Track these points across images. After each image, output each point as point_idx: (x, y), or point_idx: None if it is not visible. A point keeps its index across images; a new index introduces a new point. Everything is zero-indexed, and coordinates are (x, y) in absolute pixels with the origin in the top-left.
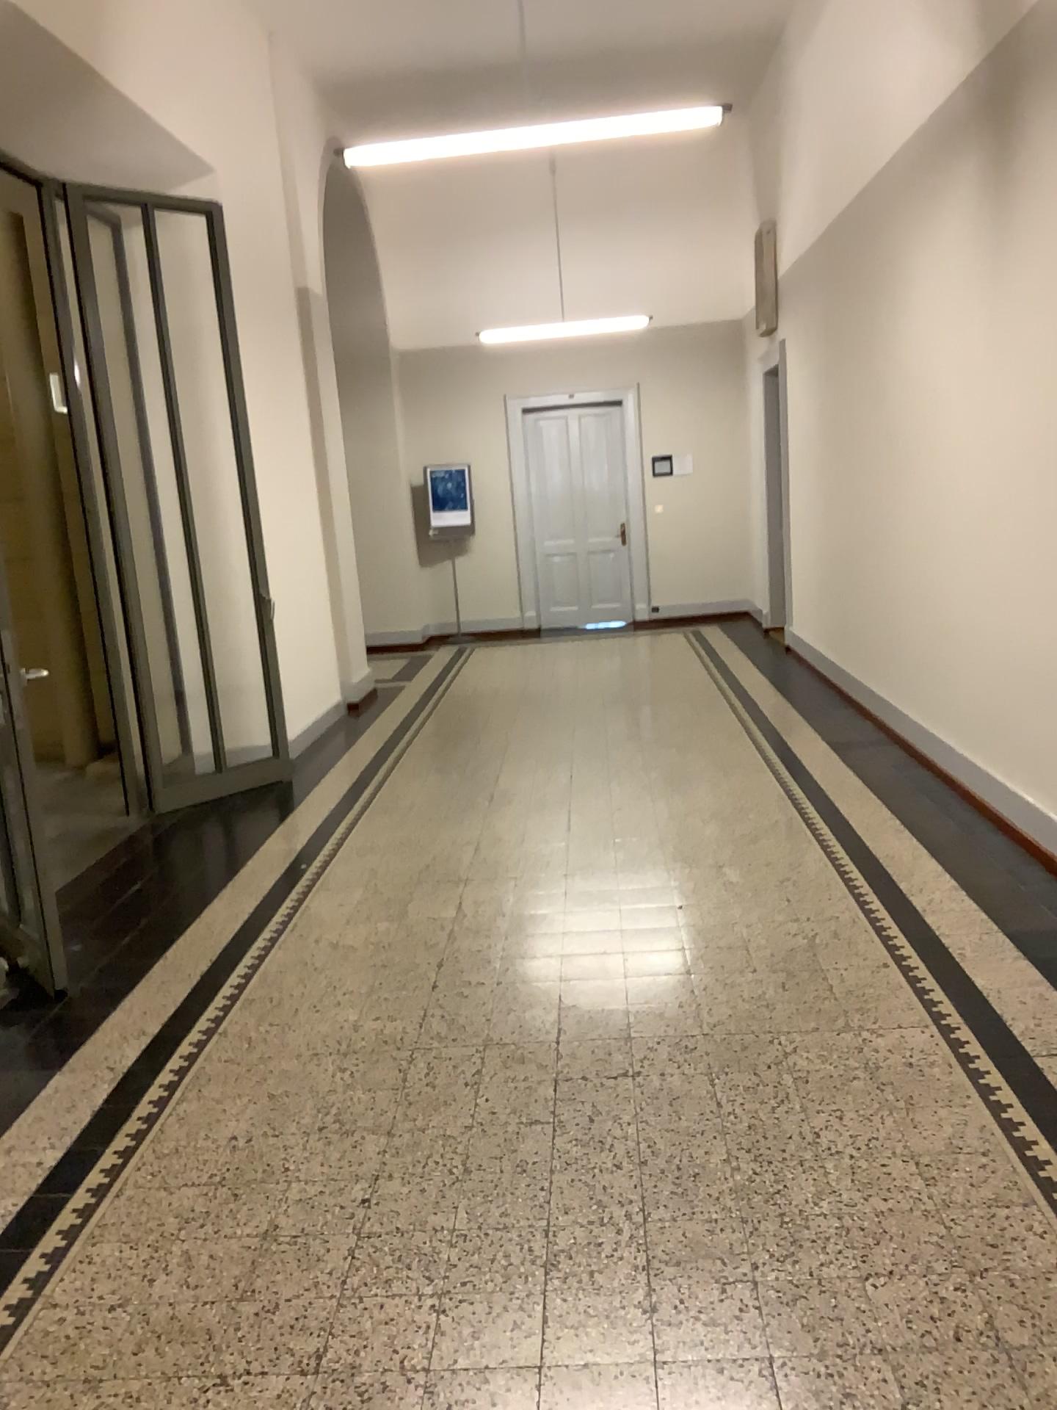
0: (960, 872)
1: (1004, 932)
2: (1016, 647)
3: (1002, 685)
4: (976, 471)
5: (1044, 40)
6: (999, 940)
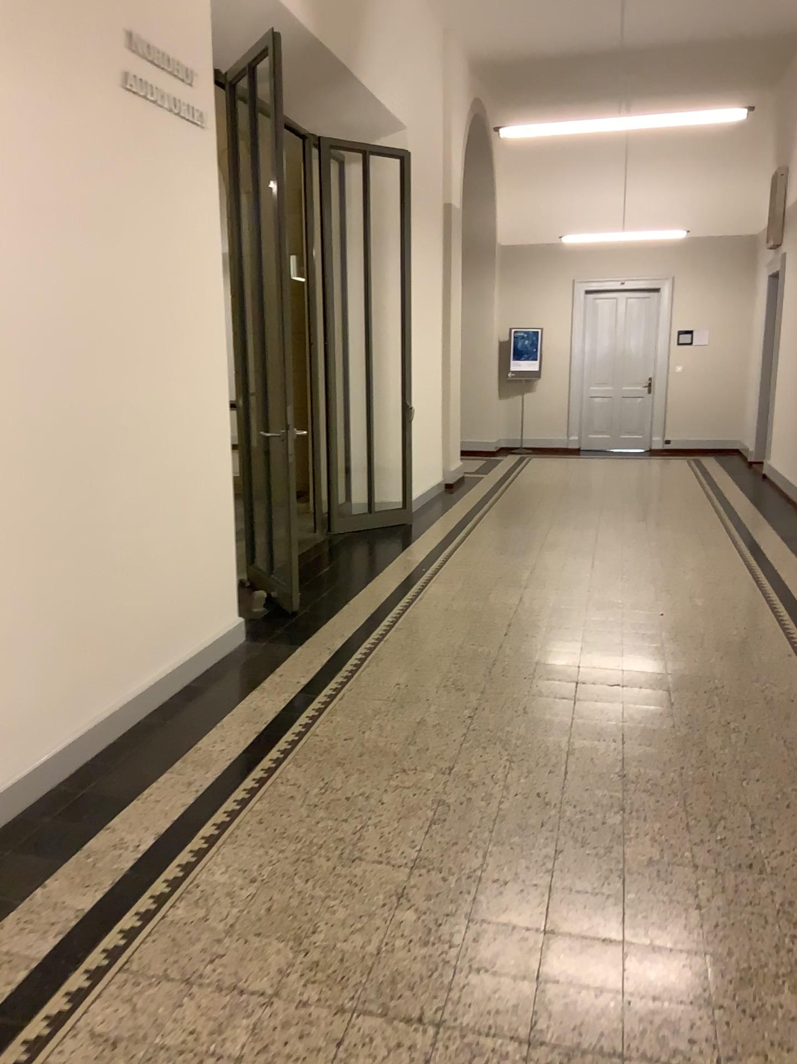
0: None
1: None
2: None
3: None
4: None
5: None
6: None
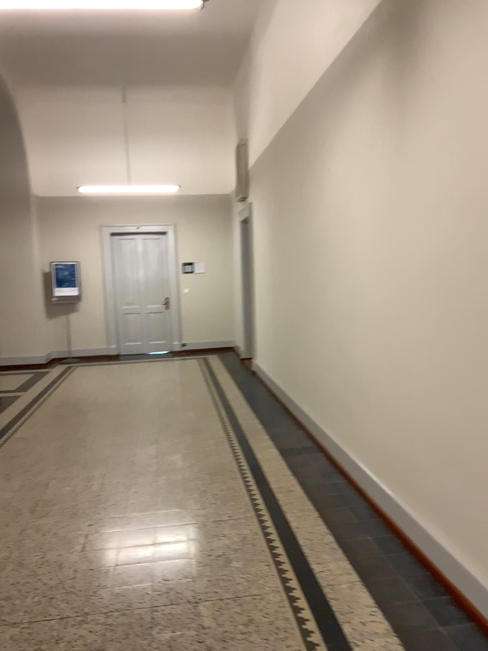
0: (390, 611)
1: None
2: (419, 414)
3: (405, 438)
4: (384, 281)
5: None
6: None
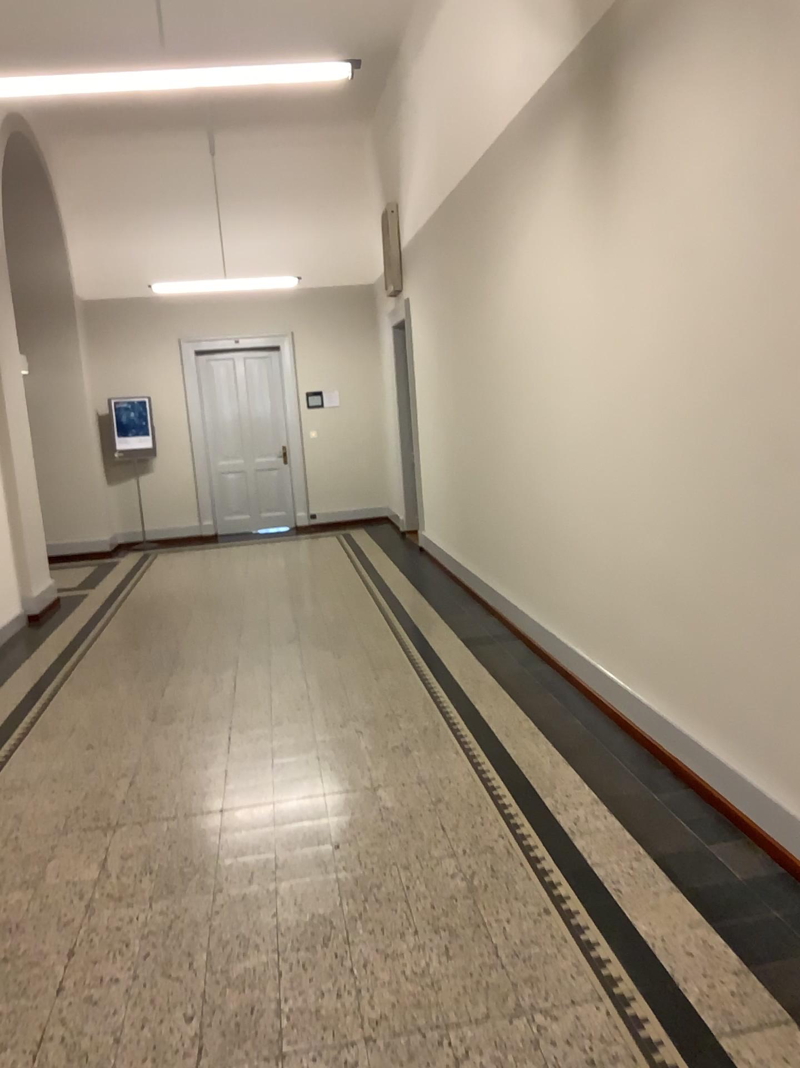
0: (598, 782)
1: (652, 857)
2: (633, 565)
3: (618, 597)
4: (588, 405)
5: (639, 14)
6: (651, 869)
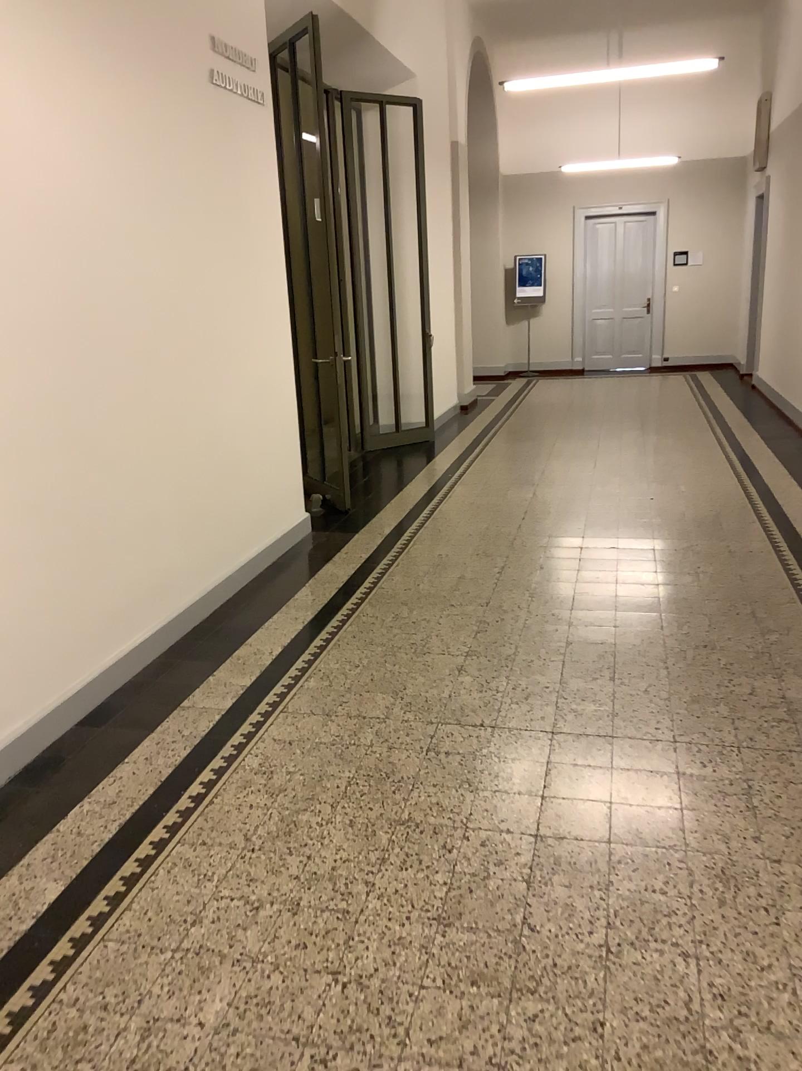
0: None
1: None
2: None
3: None
4: None
5: None
6: None
